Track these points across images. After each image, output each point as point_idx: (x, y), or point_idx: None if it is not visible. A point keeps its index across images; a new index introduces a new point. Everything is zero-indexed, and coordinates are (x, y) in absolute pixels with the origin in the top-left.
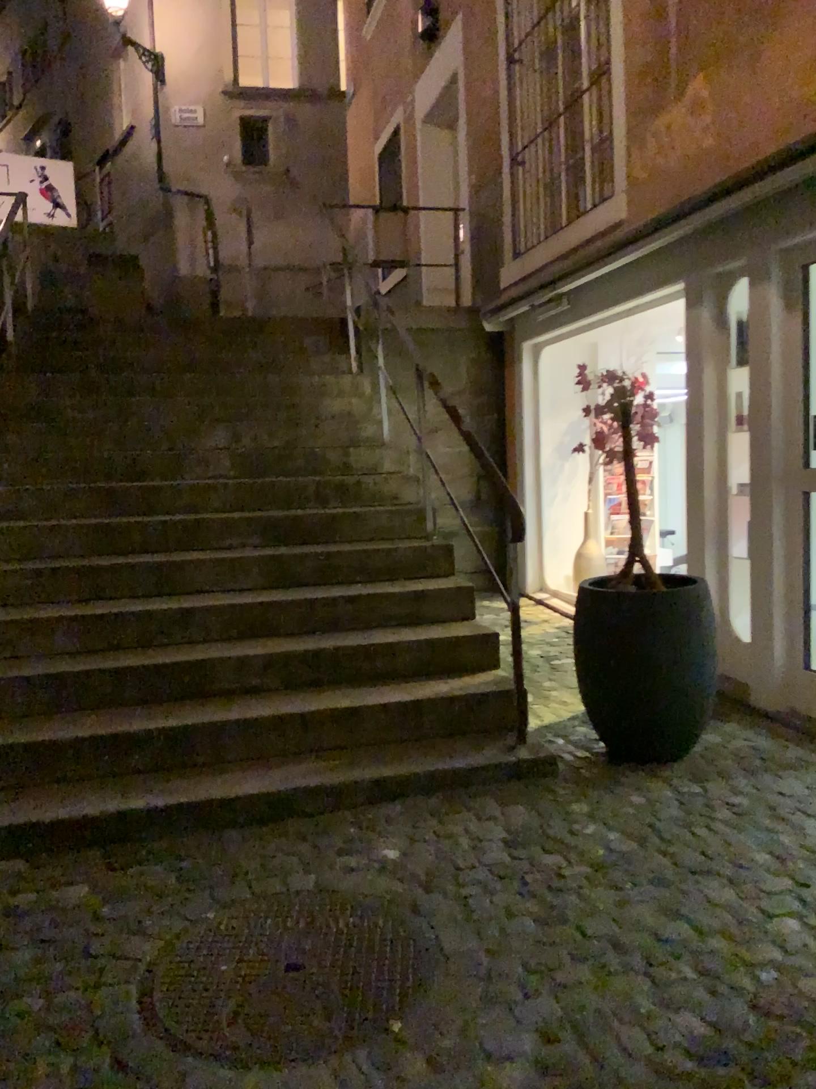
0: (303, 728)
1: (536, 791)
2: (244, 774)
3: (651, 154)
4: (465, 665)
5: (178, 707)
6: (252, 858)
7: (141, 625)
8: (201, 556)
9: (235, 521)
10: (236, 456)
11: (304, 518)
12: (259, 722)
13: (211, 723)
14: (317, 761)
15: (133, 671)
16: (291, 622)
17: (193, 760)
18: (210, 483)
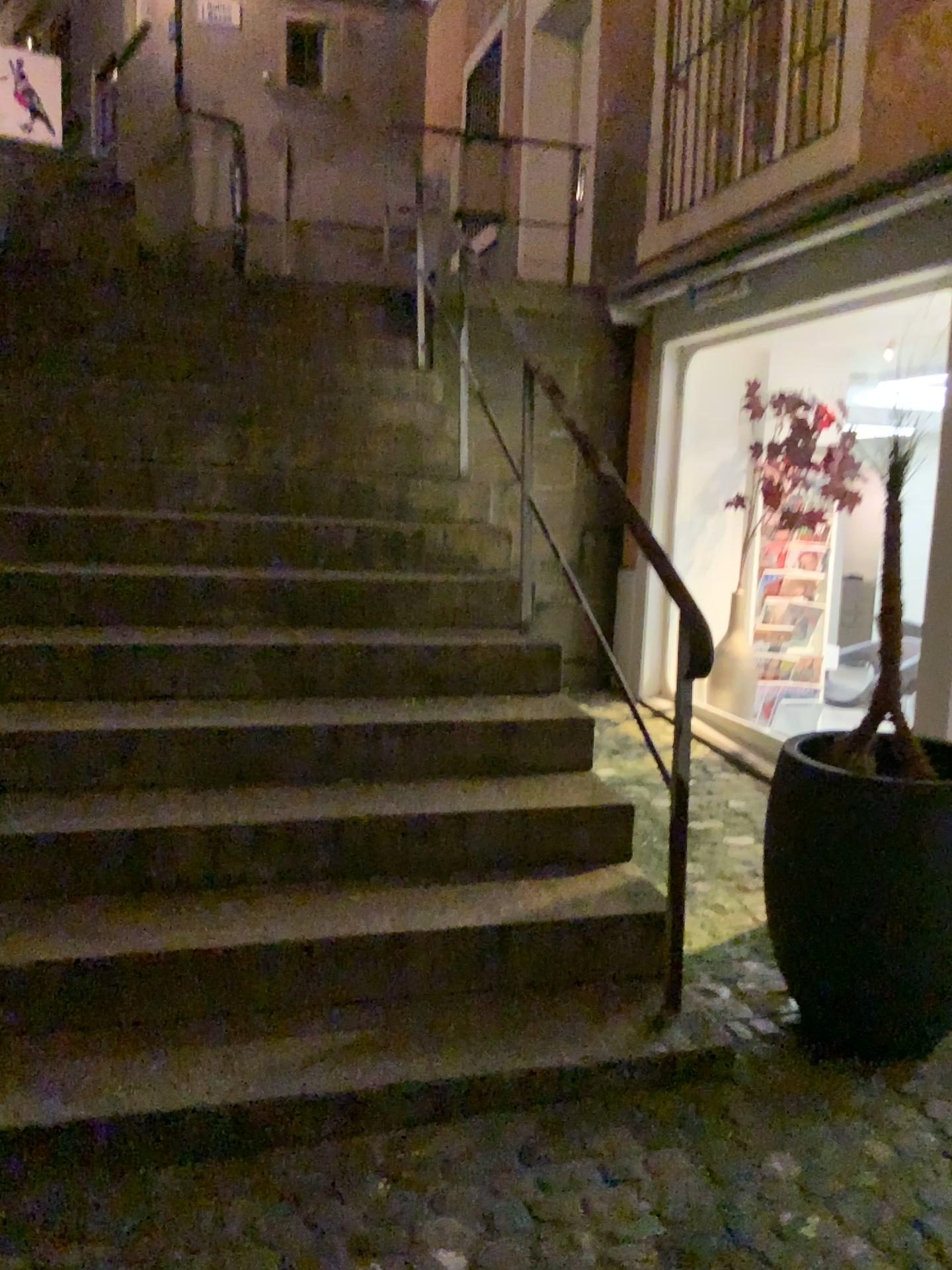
0: (309, 961)
1: (703, 1118)
2: (203, 1056)
3: (919, 55)
4: (578, 856)
5: (100, 919)
6: (197, 1257)
7: (58, 757)
8: (171, 640)
9: (228, 584)
10: (239, 480)
11: (336, 585)
12: (236, 949)
13: (154, 950)
14: (330, 1033)
15: (31, 843)
16: (304, 764)
17: (118, 1015)
18: (196, 520)
